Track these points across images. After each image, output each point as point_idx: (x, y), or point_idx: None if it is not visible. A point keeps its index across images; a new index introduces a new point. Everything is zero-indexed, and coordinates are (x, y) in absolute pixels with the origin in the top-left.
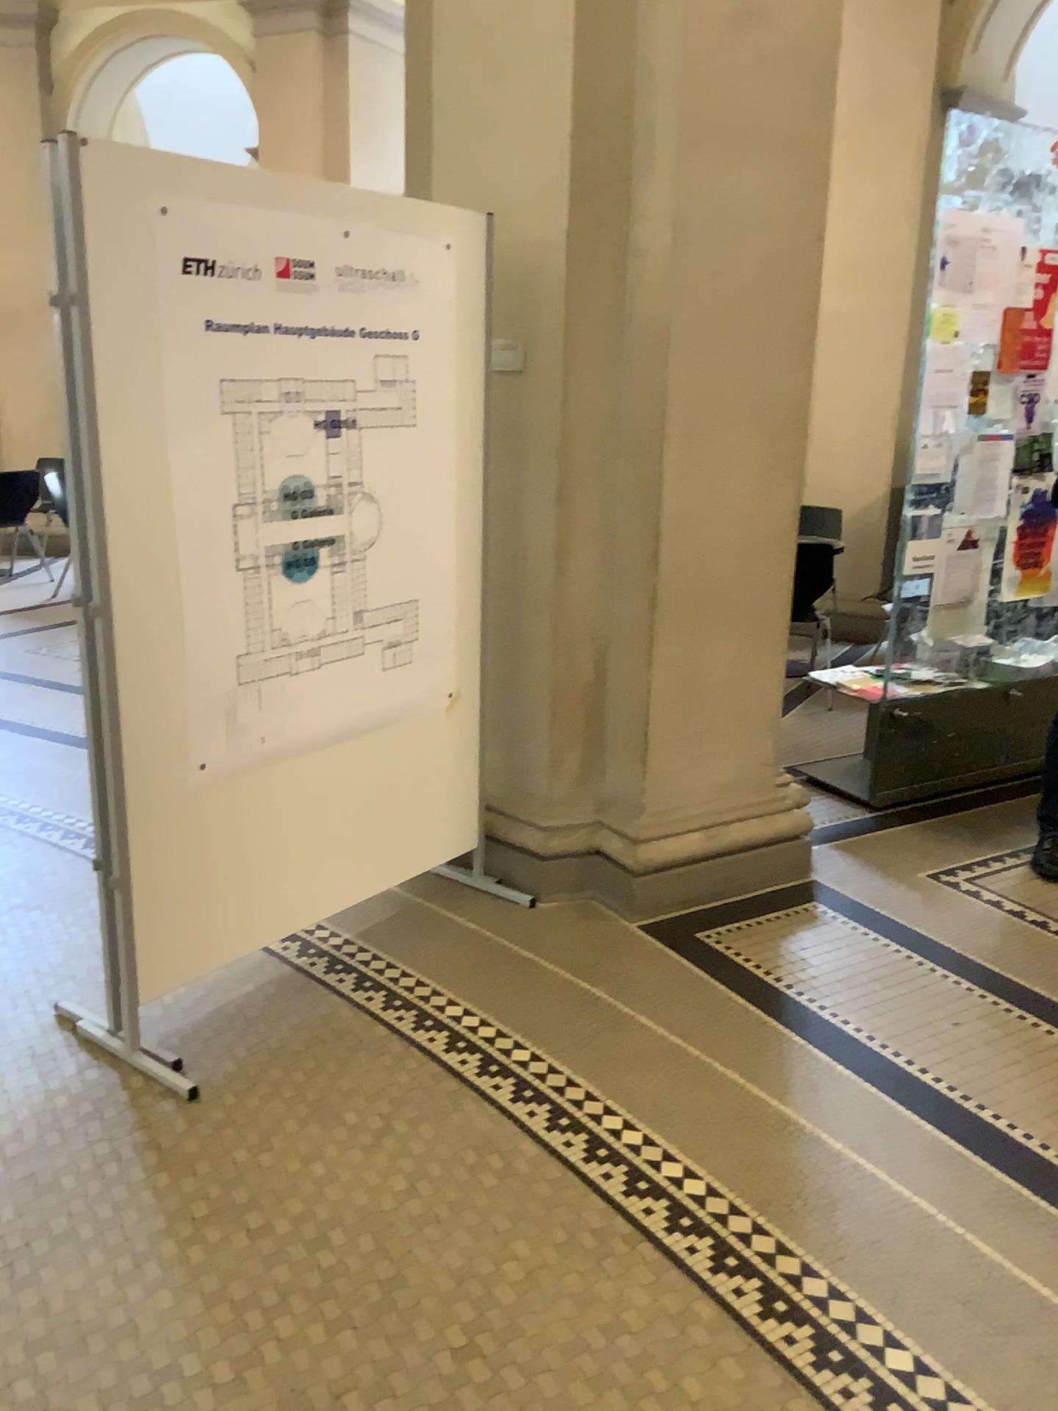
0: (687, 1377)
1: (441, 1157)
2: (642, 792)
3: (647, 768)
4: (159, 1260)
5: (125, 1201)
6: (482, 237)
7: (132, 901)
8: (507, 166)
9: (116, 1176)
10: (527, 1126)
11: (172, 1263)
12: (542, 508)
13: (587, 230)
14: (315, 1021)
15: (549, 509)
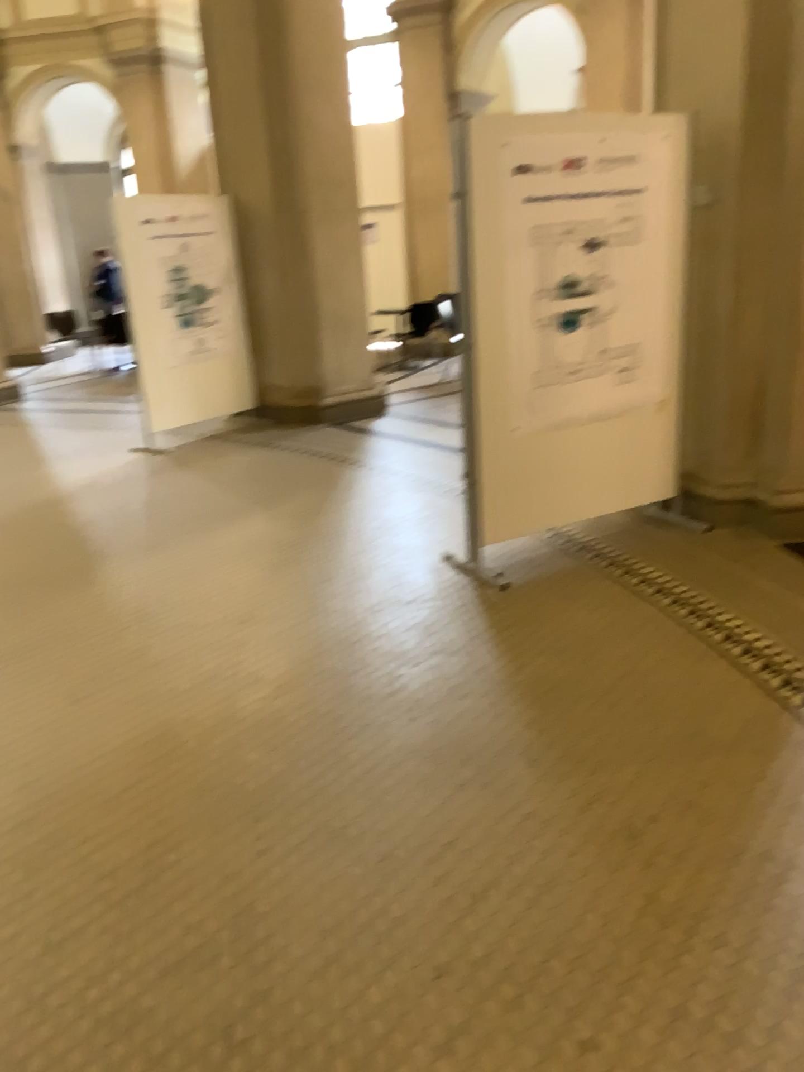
0: (728, 704)
1: (625, 624)
2: (779, 468)
3: (782, 453)
4: (486, 640)
5: (472, 622)
6: (686, 134)
7: (481, 496)
8: (706, 88)
9: (469, 613)
10: (674, 618)
11: (492, 642)
12: (721, 294)
13: (753, 122)
14: (570, 572)
15: (724, 294)
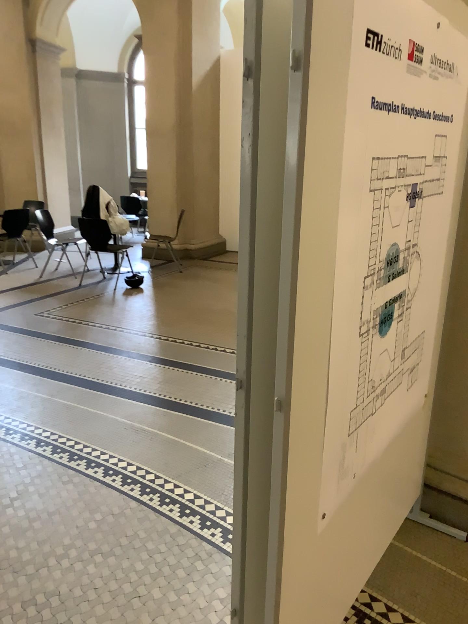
0: None
1: None
2: None
3: None
4: None
5: None
6: None
7: None
8: None
9: None
10: None
11: None
12: None
13: None
14: None
15: None
